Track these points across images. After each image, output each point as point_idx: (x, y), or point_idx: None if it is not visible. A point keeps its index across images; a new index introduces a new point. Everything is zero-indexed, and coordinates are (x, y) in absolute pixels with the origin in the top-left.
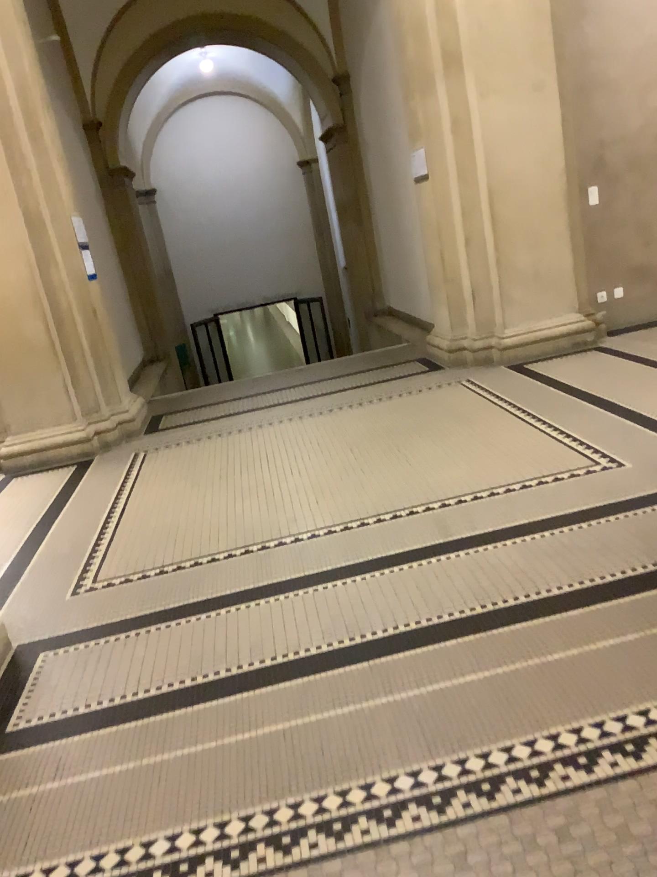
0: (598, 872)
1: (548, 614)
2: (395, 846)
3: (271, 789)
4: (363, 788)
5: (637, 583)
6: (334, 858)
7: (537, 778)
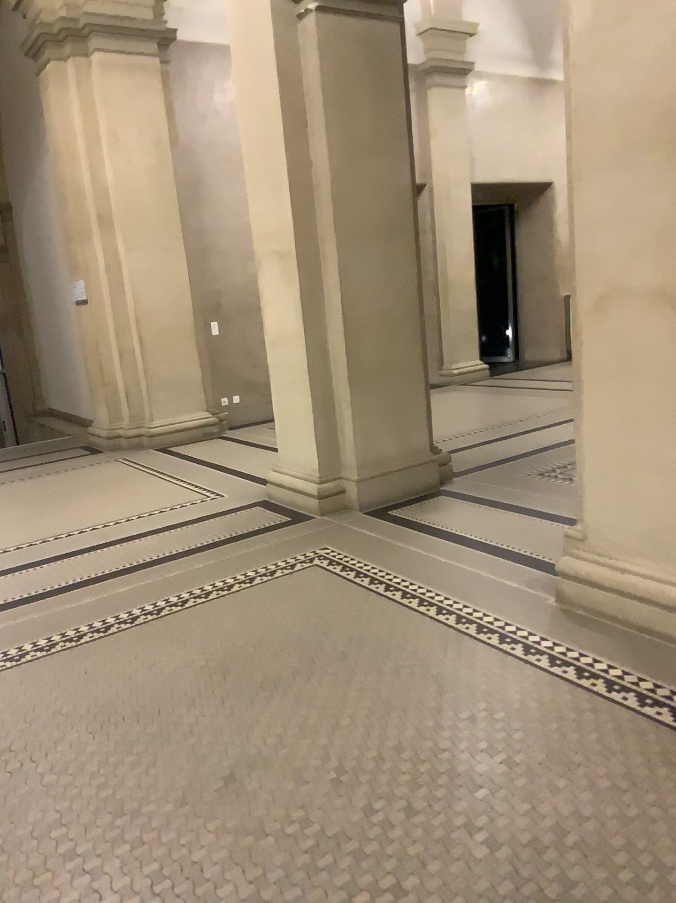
0: (178, 629)
1: (166, 561)
2: (78, 645)
3: (1, 644)
4: (58, 632)
5: (217, 543)
6: (45, 655)
7: (153, 612)
